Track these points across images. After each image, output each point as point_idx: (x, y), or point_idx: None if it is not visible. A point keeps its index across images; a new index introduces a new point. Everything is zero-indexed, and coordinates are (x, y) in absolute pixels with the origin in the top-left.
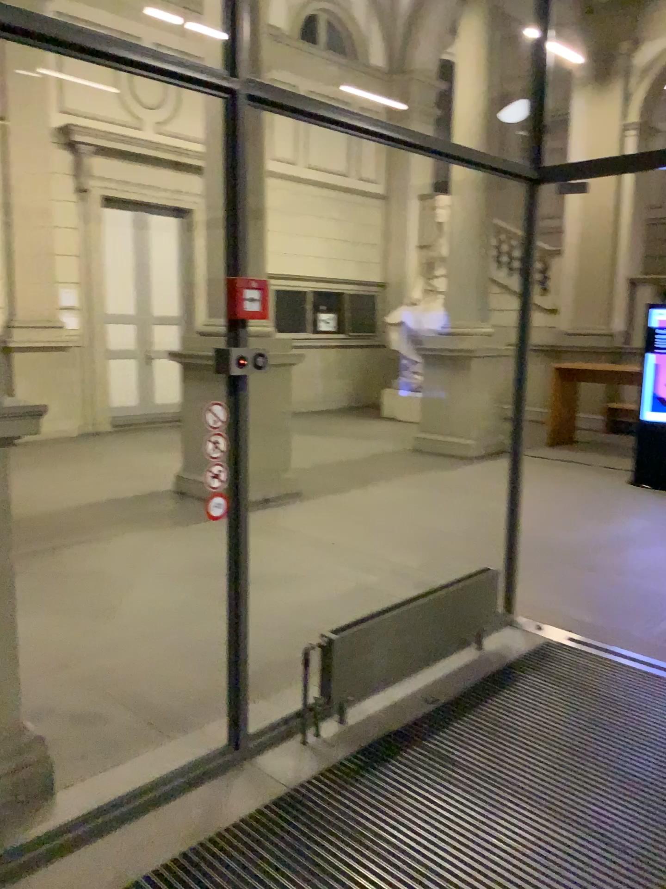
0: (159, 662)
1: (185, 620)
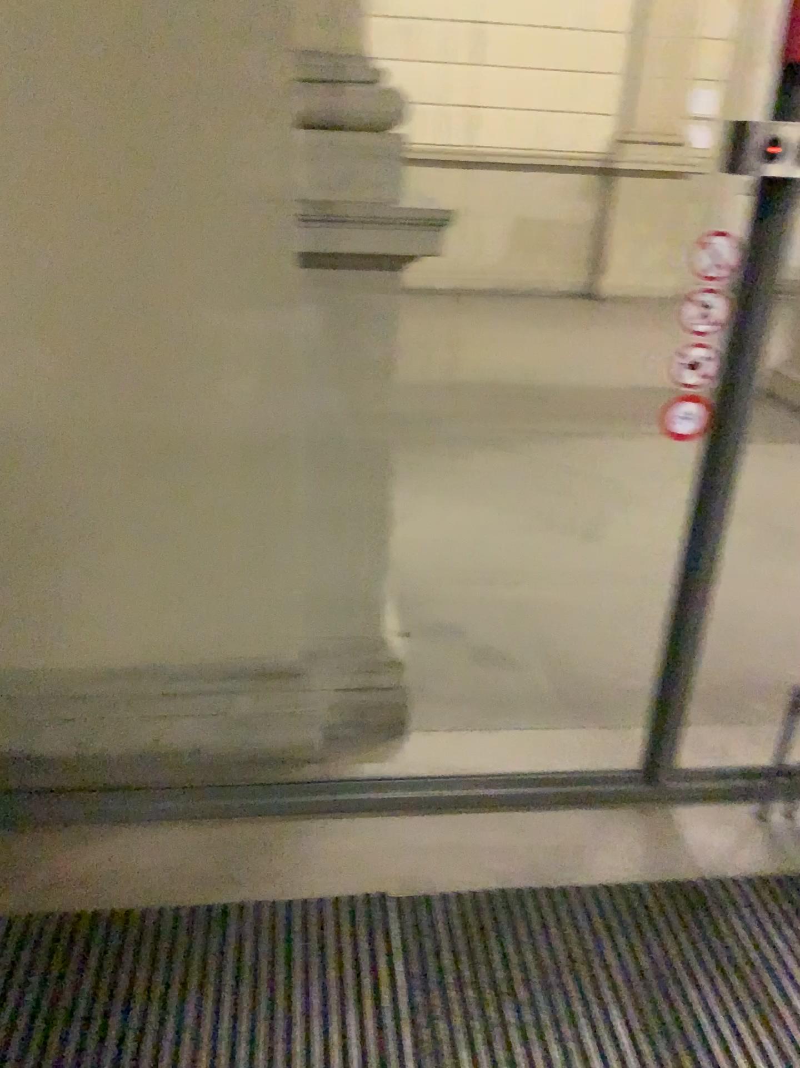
0: (598, 613)
1: (666, 567)
